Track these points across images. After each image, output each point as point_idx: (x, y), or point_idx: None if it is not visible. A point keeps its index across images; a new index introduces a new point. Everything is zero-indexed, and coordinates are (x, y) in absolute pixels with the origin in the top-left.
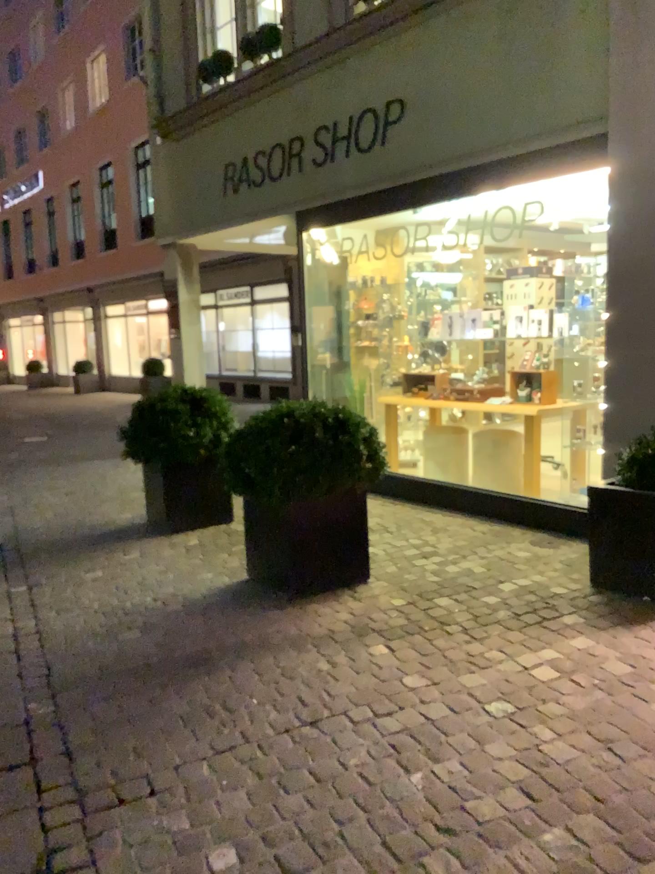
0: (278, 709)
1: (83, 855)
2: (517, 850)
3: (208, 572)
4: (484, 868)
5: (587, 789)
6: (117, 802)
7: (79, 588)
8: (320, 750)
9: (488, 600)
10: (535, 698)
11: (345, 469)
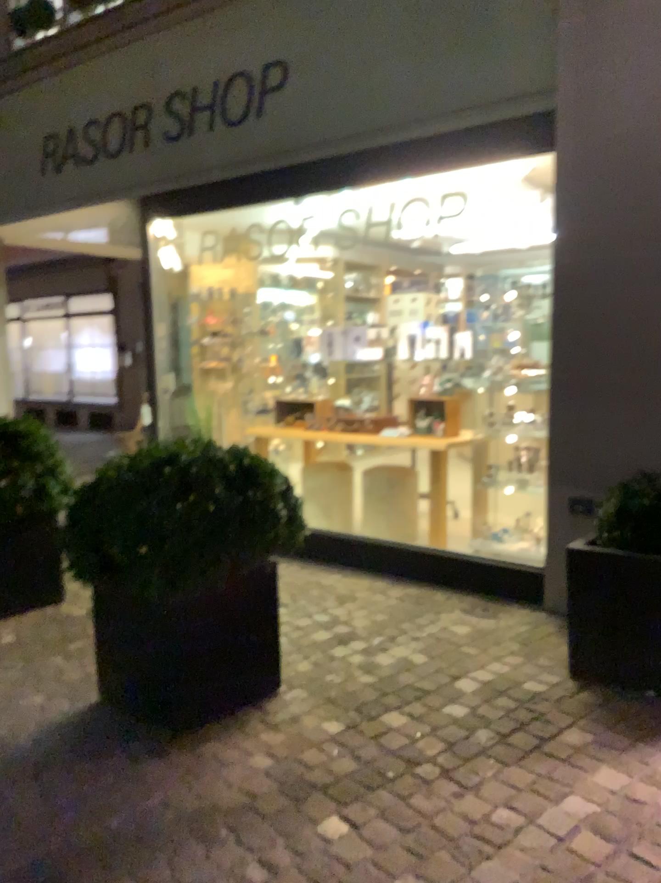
0: None
1: None
2: None
3: (40, 691)
4: None
5: None
6: None
7: None
8: None
9: (456, 712)
10: None
11: (257, 539)
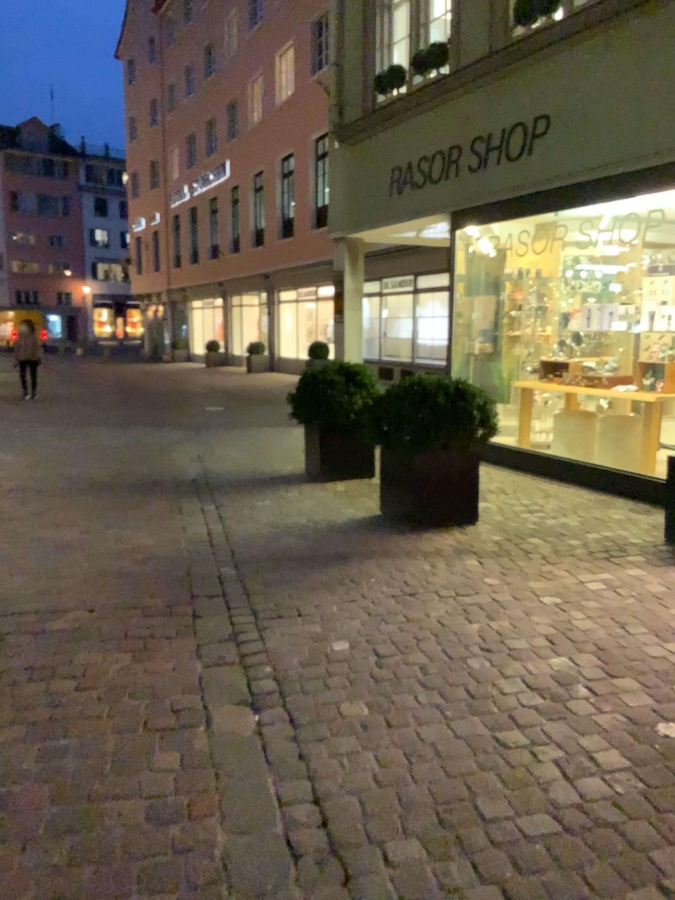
0: (389, 585)
1: (256, 636)
2: (530, 661)
3: (351, 507)
4: (504, 666)
5: (593, 642)
6: (277, 617)
7: (252, 509)
8: (413, 607)
9: (571, 540)
10: (579, 596)
11: (461, 428)
